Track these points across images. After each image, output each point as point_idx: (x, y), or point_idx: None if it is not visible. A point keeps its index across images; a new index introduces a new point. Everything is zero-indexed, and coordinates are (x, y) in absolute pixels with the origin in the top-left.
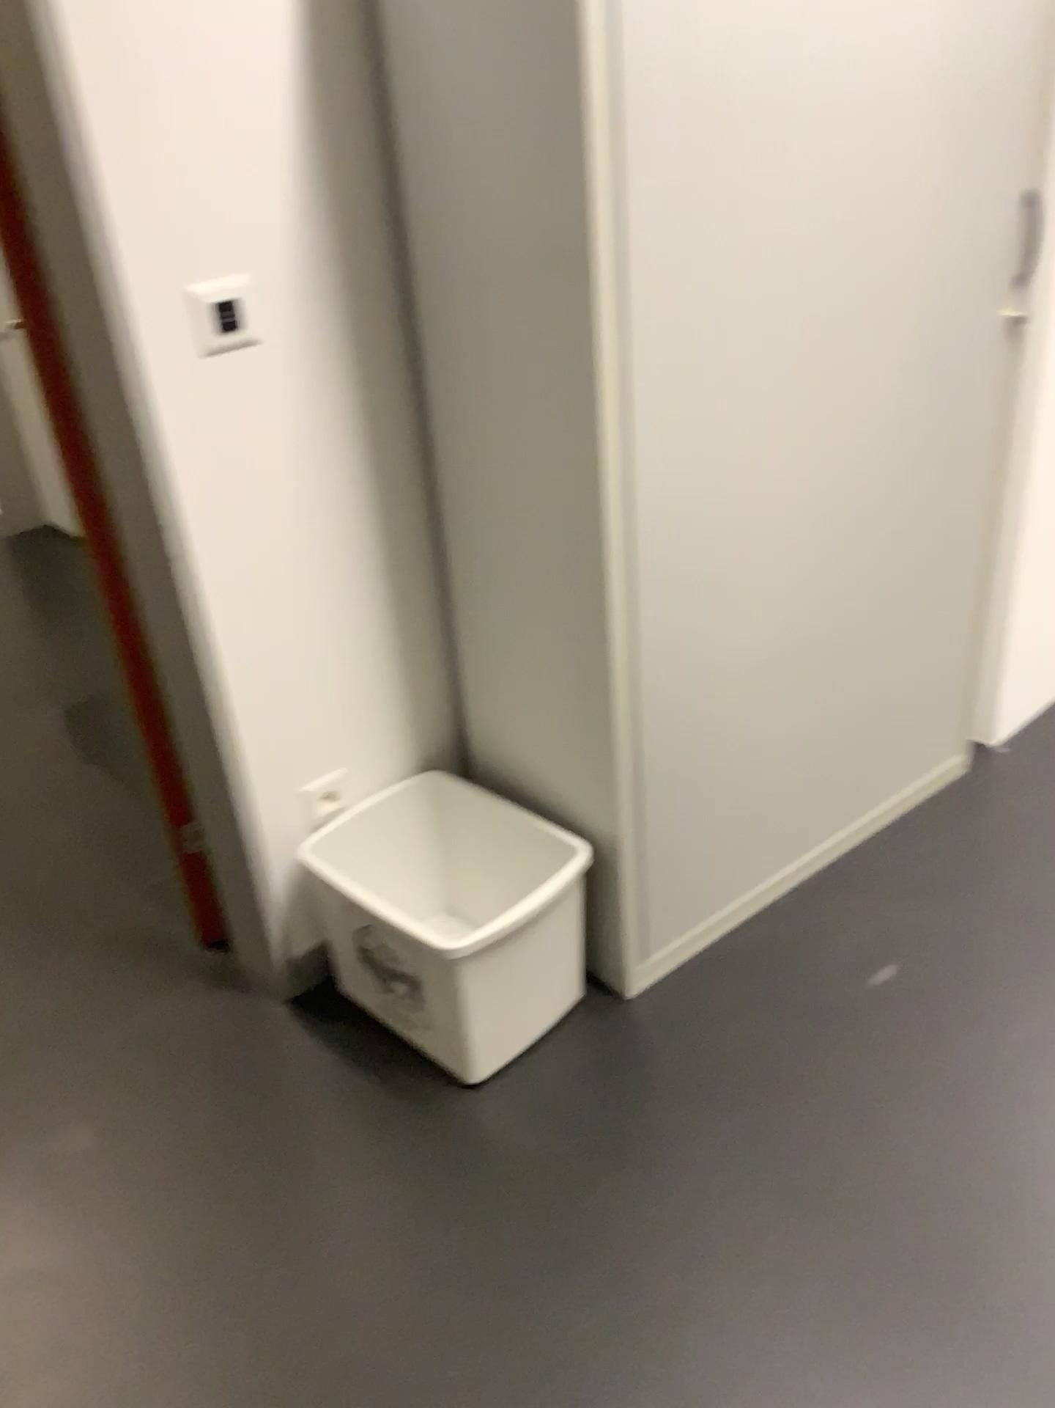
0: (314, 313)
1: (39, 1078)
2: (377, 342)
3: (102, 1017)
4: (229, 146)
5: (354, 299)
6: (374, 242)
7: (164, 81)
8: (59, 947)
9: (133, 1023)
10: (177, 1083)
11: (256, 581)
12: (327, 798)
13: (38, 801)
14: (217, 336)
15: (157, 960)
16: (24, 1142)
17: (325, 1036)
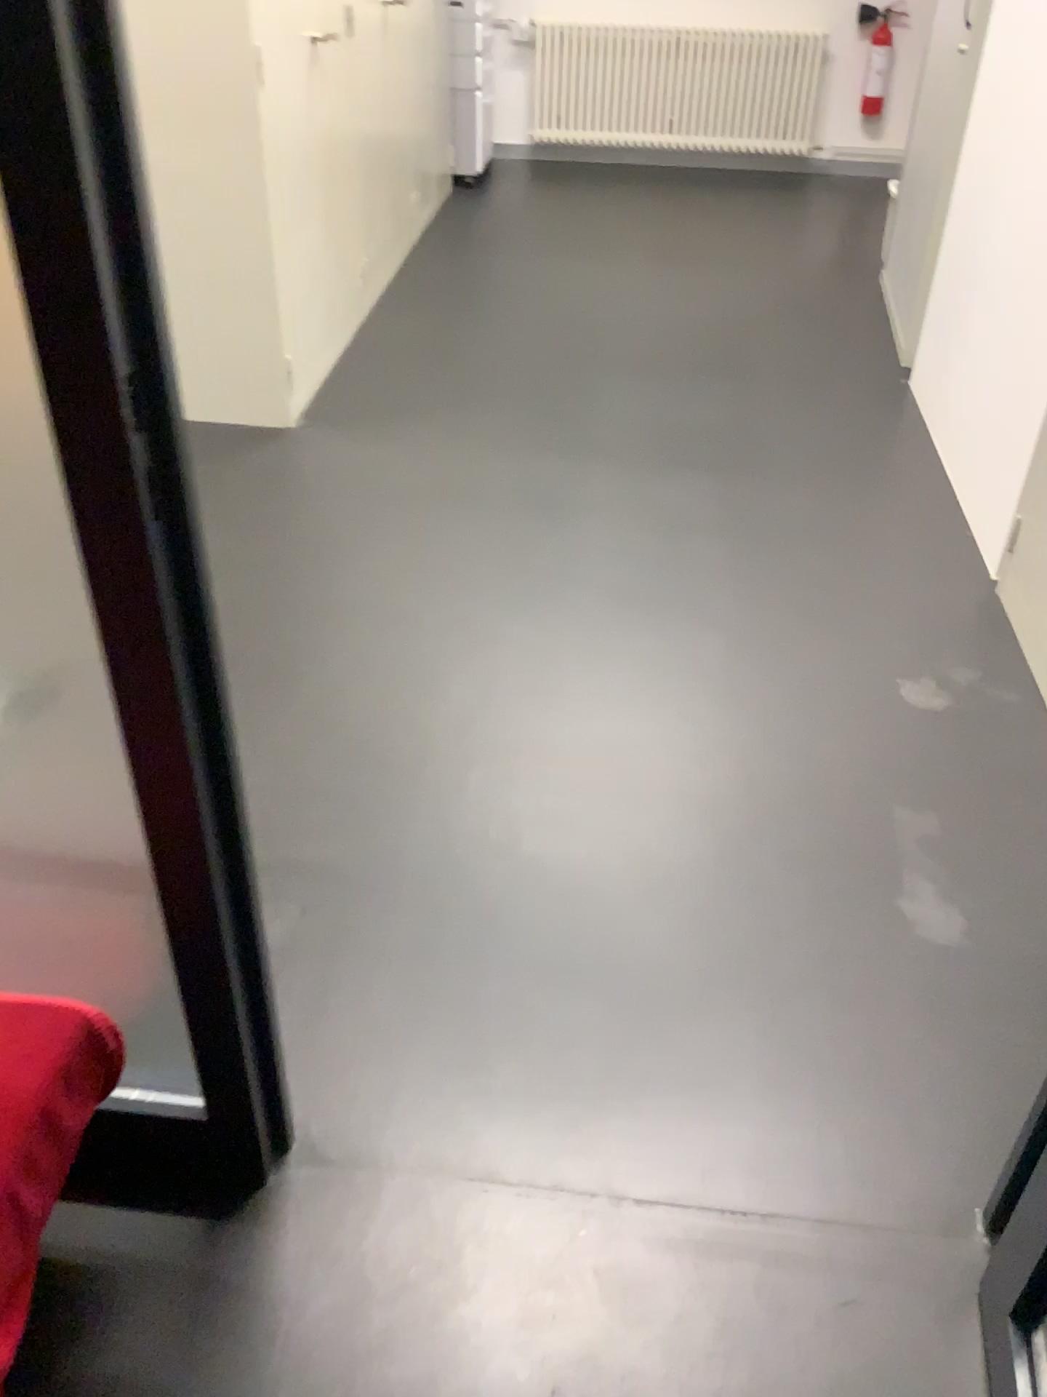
0: None
1: None
2: None
3: None
4: None
5: None
6: None
7: None
8: None
9: None
10: None
11: None
12: None
13: None
14: None
15: None
16: None
17: None
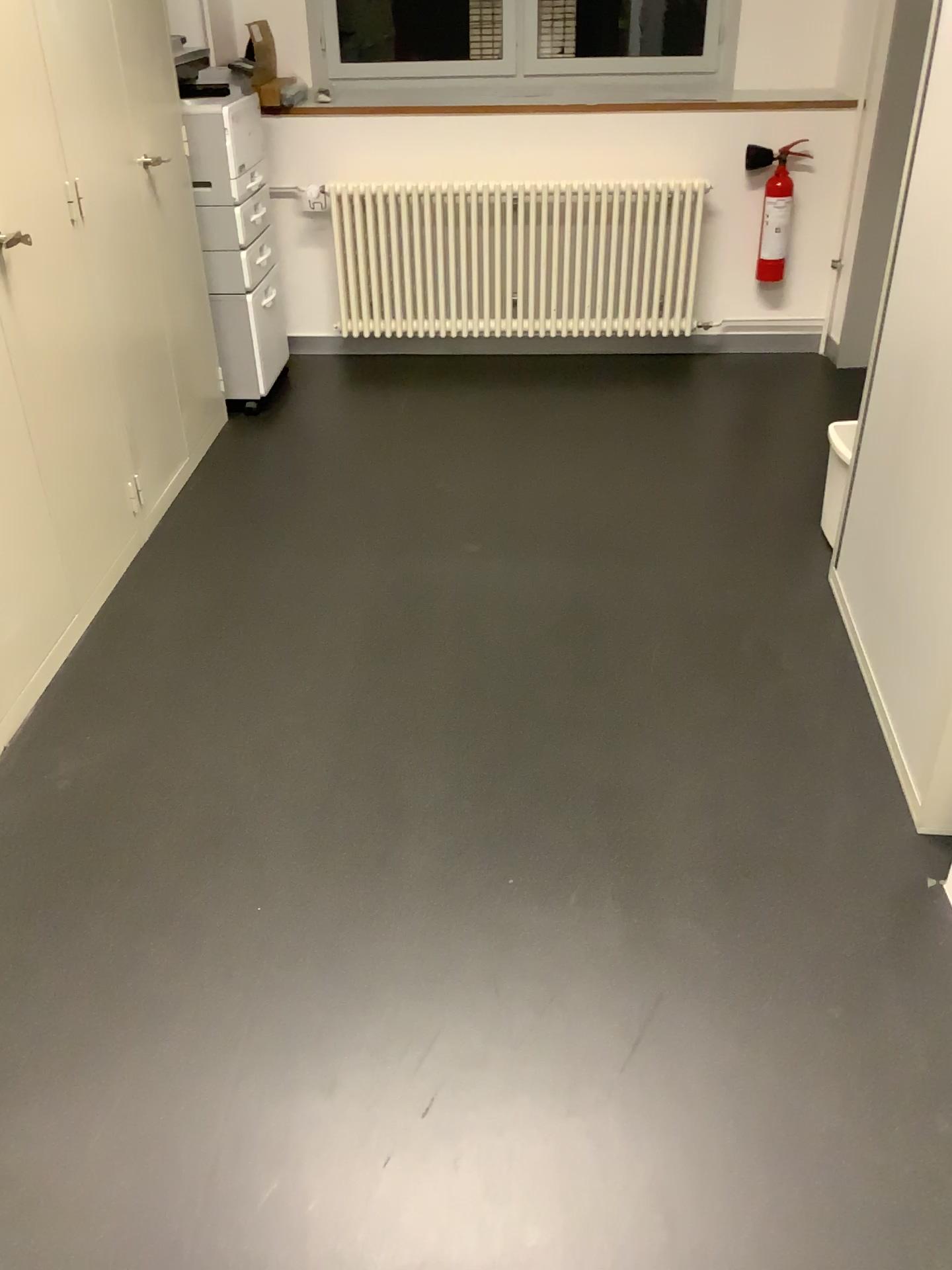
0: None
1: None
2: None
3: None
4: None
5: None
6: None
7: None
8: None
9: None
10: None
11: None
12: None
13: None
14: None
15: None
16: None
17: None
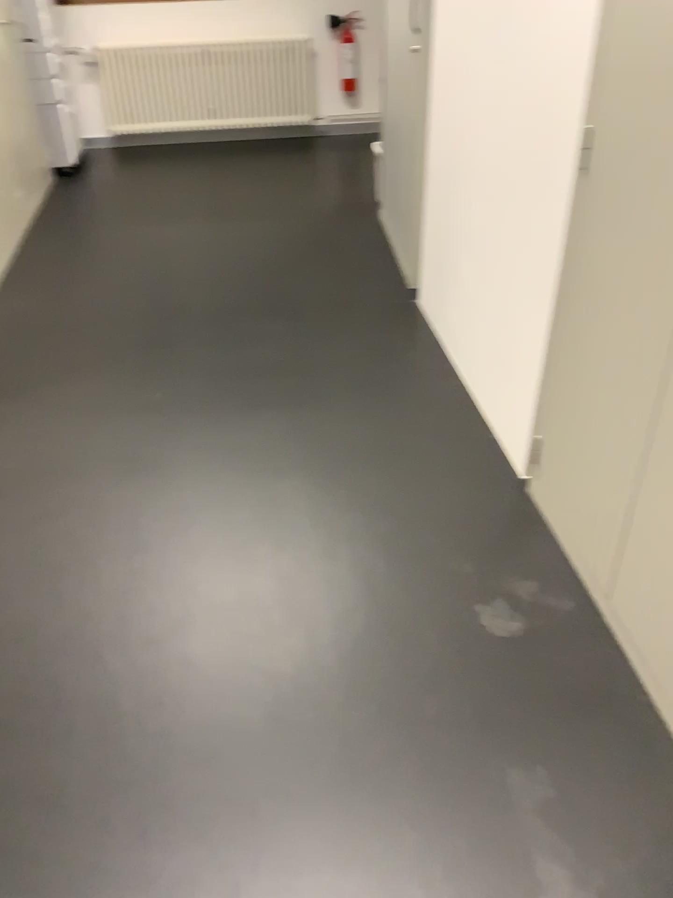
0: None
1: None
2: None
3: None
4: None
5: None
6: None
7: None
8: None
9: None
10: None
11: None
12: None
13: None
14: None
15: None
16: None
17: None
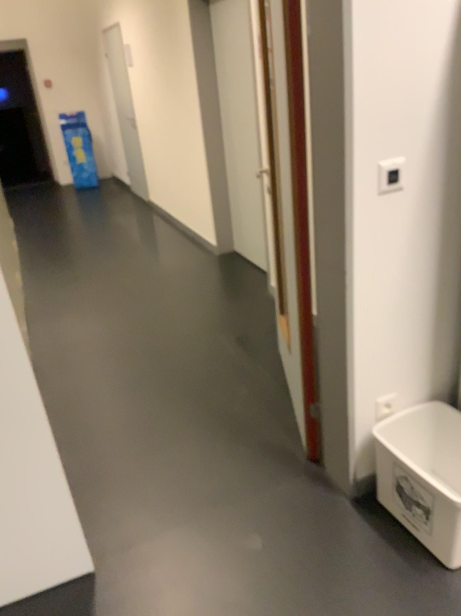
0: (425, 176)
1: (235, 505)
2: (452, 191)
3: (262, 483)
4: (406, 98)
5: (445, 171)
6: (460, 144)
7: (385, 69)
8: (242, 445)
9: (276, 490)
10: (297, 525)
11: (375, 299)
12: (383, 405)
13: (232, 374)
14: (382, 185)
15: (286, 461)
16: (229, 534)
17: (368, 520)
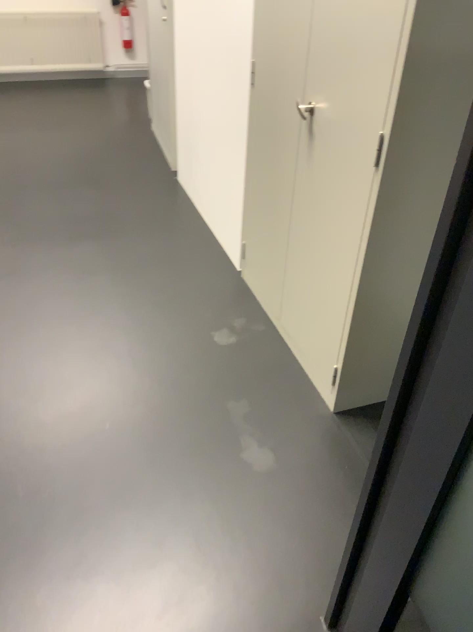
0: None
1: None
2: None
3: None
4: None
5: None
6: None
7: None
8: None
9: None
10: None
11: None
12: None
13: None
14: None
15: None
16: None
17: None
